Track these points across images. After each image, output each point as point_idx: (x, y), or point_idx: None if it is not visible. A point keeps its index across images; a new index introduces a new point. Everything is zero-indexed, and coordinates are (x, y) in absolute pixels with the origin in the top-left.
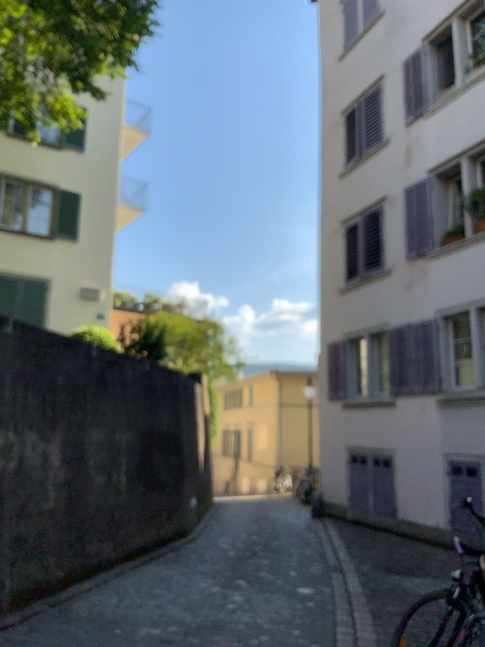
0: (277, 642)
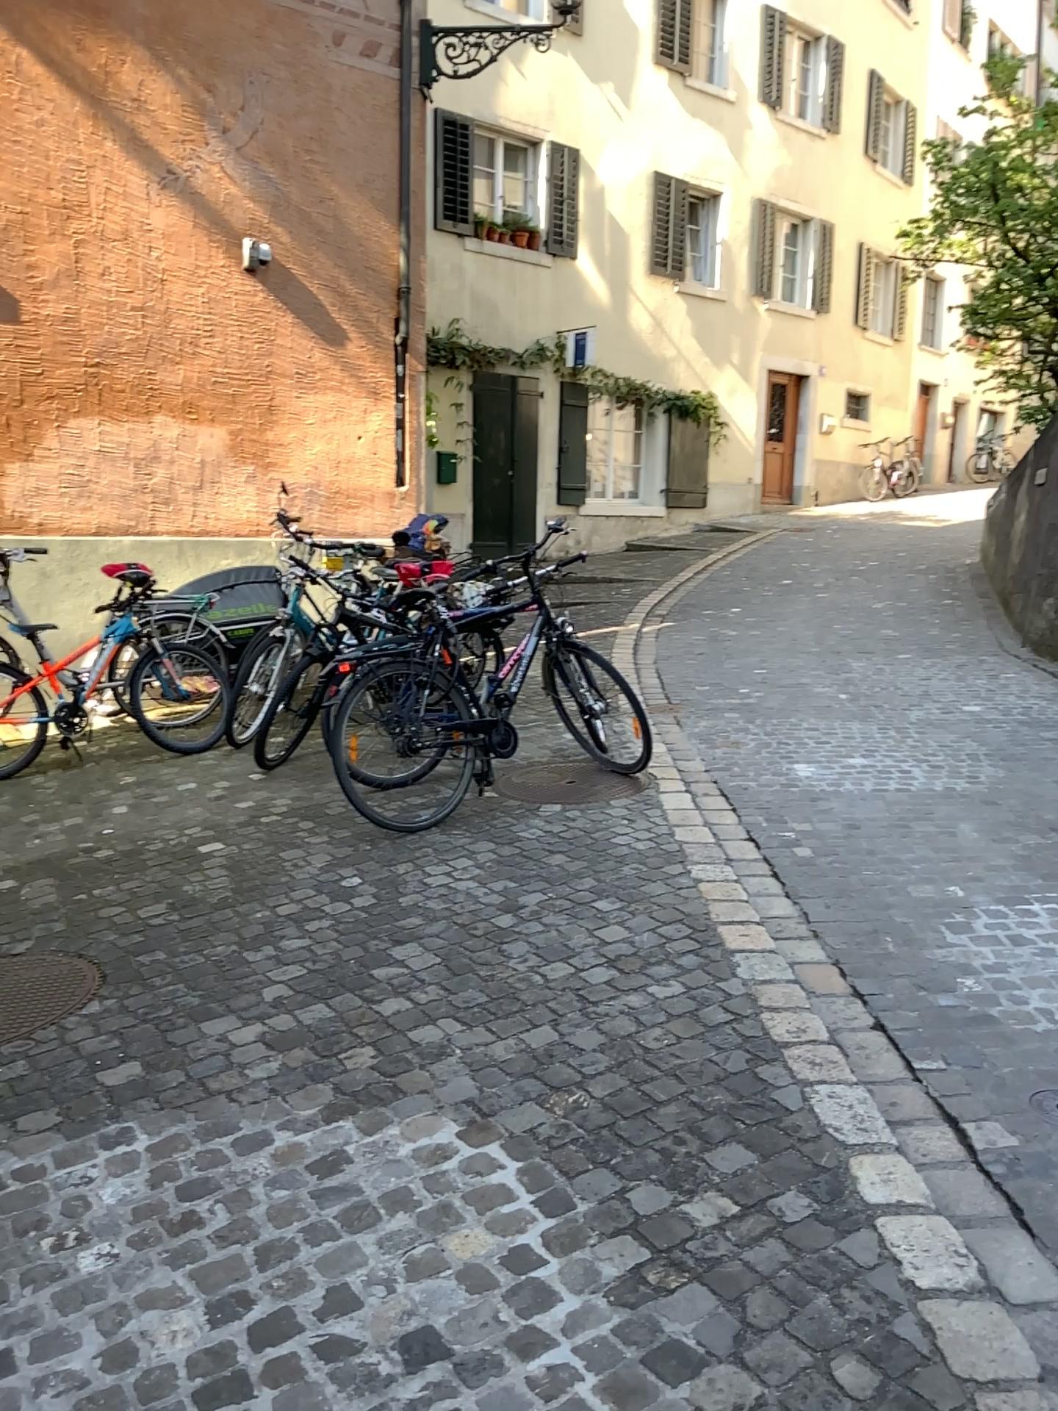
0: (866, 835)
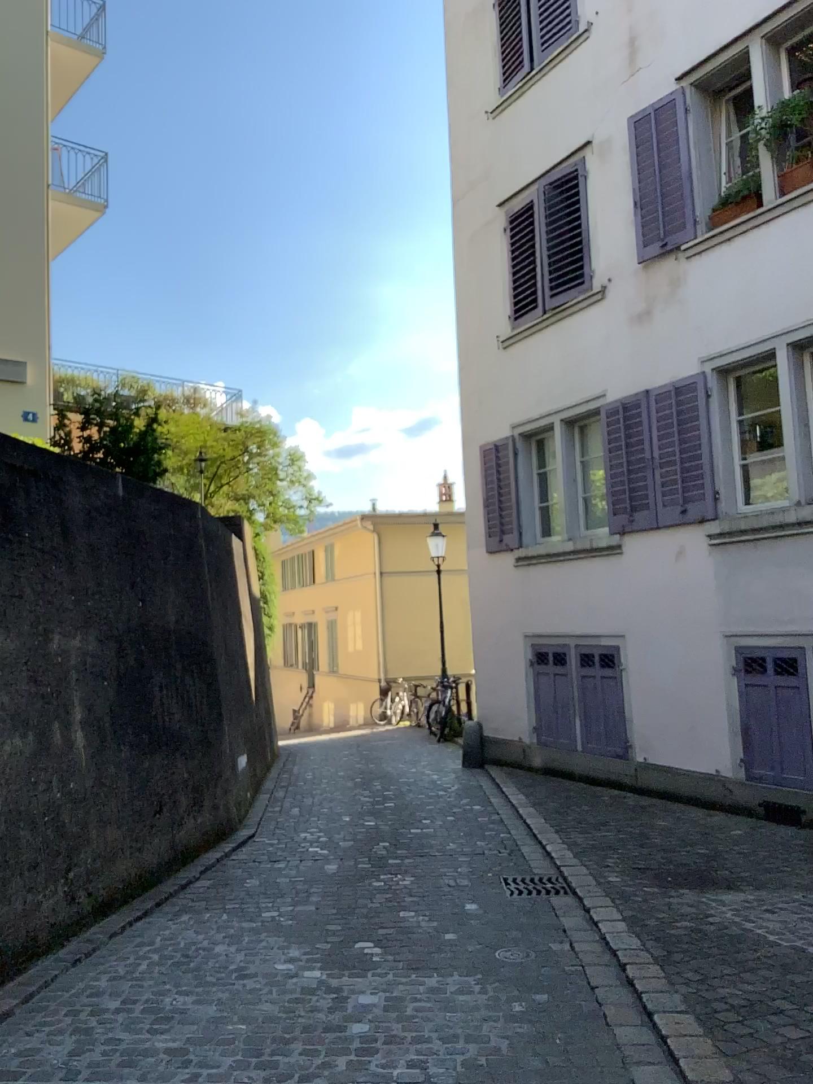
0: None
